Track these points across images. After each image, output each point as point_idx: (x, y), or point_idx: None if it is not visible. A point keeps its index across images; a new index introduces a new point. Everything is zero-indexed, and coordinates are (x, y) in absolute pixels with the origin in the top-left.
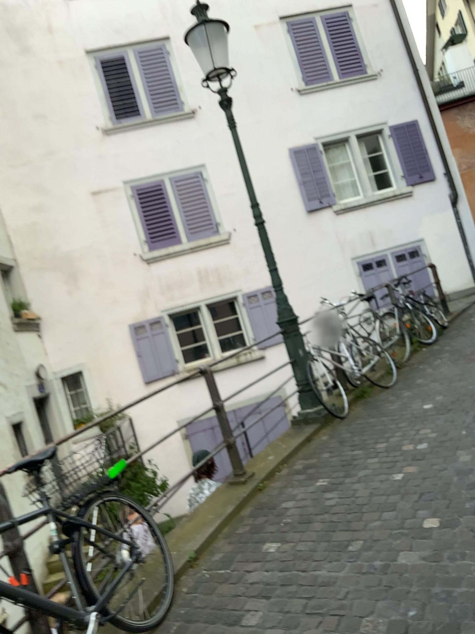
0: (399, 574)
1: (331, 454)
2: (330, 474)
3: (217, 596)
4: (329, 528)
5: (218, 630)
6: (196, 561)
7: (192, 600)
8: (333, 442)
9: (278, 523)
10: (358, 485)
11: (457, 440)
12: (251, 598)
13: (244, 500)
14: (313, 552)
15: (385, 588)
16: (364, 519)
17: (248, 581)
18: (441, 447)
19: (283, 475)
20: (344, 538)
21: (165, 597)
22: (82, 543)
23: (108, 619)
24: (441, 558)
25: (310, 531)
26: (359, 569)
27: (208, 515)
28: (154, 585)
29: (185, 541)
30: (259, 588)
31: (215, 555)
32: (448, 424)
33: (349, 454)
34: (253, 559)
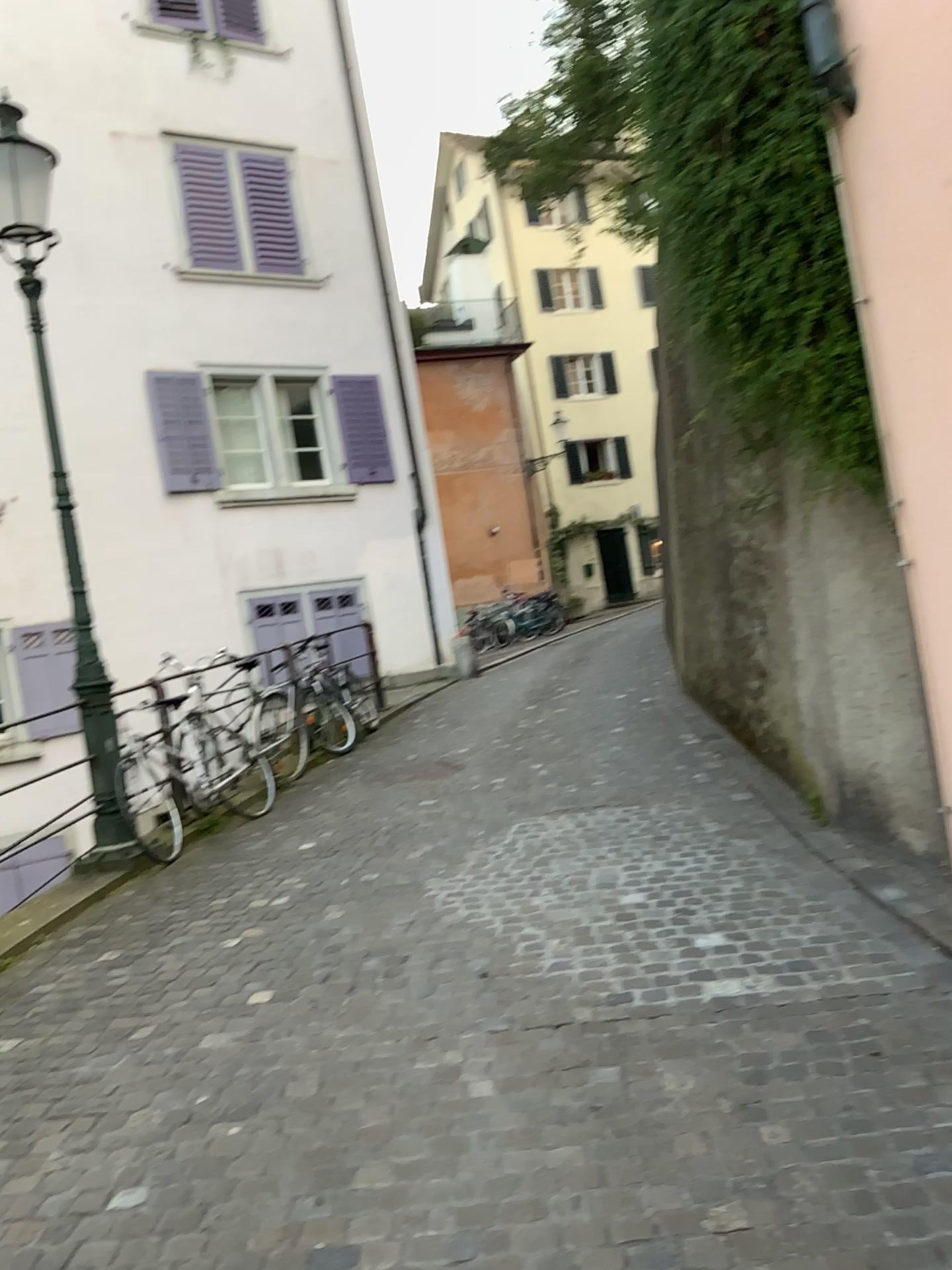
0: (197, 1058)
1: (133, 916)
2: (125, 944)
3: None
4: (106, 1014)
5: None
6: None
7: None
8: (142, 898)
9: (22, 1014)
10: (166, 956)
11: (332, 893)
12: None
13: None
14: (72, 1045)
15: (173, 1074)
16: (164, 998)
17: None
18: (306, 902)
19: (43, 948)
20: (126, 1023)
21: None
22: None
23: None
24: (260, 1034)
25: (74, 1020)
26: (141, 1057)
27: None
28: None
29: None
30: None
31: None
32: (326, 872)
33: (163, 915)
34: None
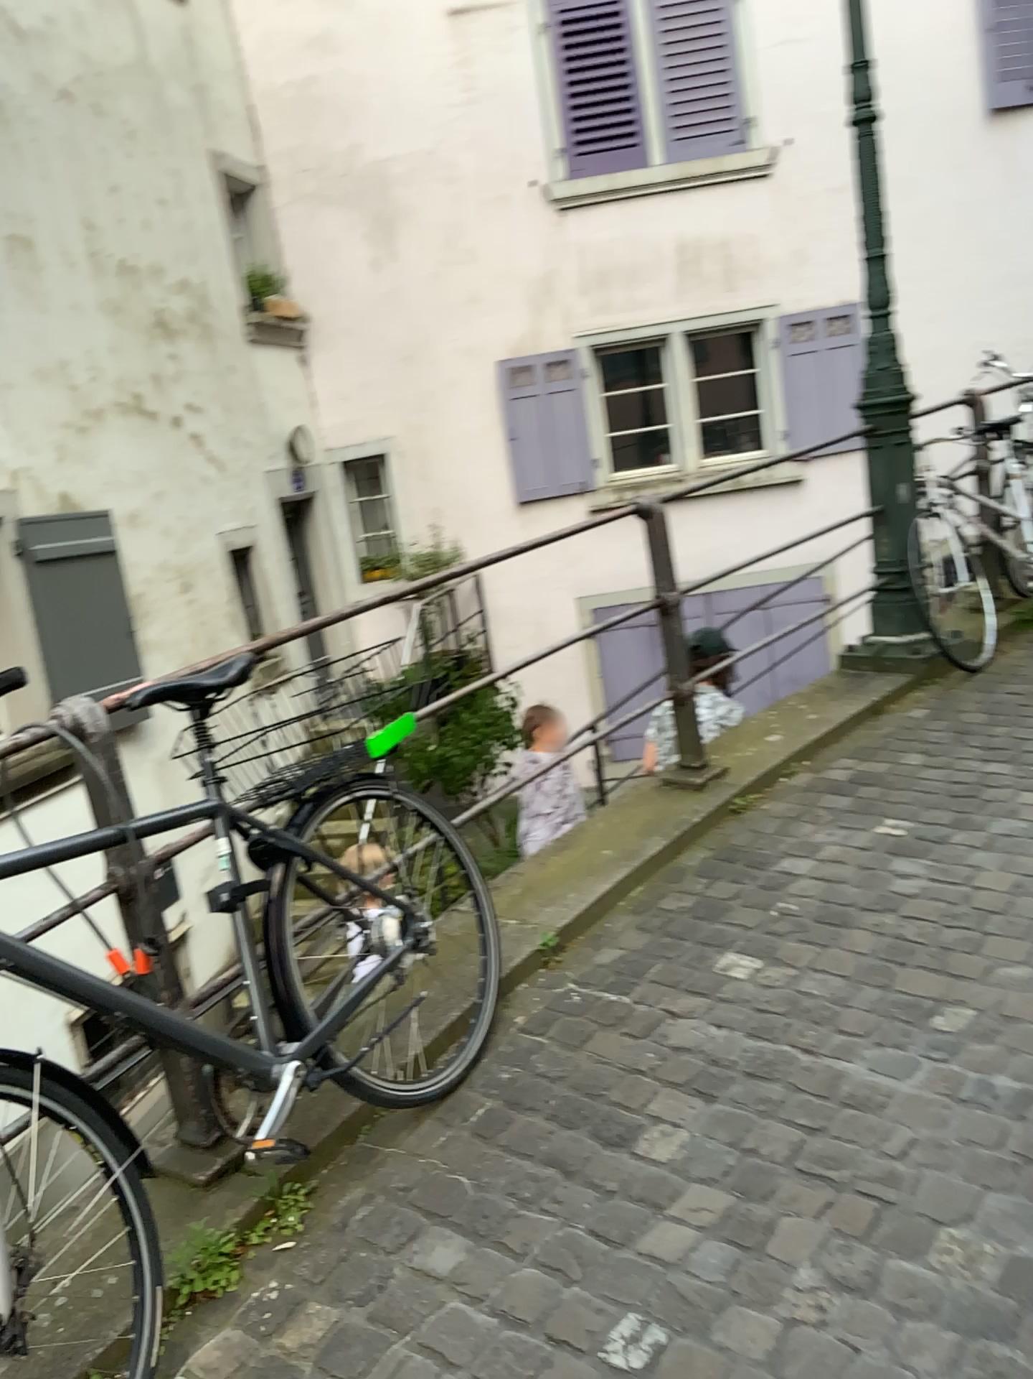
0: None
1: (927, 760)
2: (917, 813)
3: (590, 1058)
4: (891, 958)
5: (577, 1144)
6: (557, 957)
7: (533, 1052)
8: (939, 728)
9: (767, 912)
10: (986, 860)
11: None
12: (669, 1087)
13: (694, 834)
14: (839, 1008)
15: (1016, 1160)
16: (987, 956)
17: (669, 1041)
18: None
19: (800, 788)
20: (926, 993)
21: (474, 1028)
22: (287, 895)
23: (331, 1068)
24: None
25: (842, 953)
26: (953, 1087)
27: (605, 851)
28: (452, 999)
29: (542, 902)
30: (692, 1066)
31: (604, 955)
32: None
33: (974, 769)
34: (691, 989)
